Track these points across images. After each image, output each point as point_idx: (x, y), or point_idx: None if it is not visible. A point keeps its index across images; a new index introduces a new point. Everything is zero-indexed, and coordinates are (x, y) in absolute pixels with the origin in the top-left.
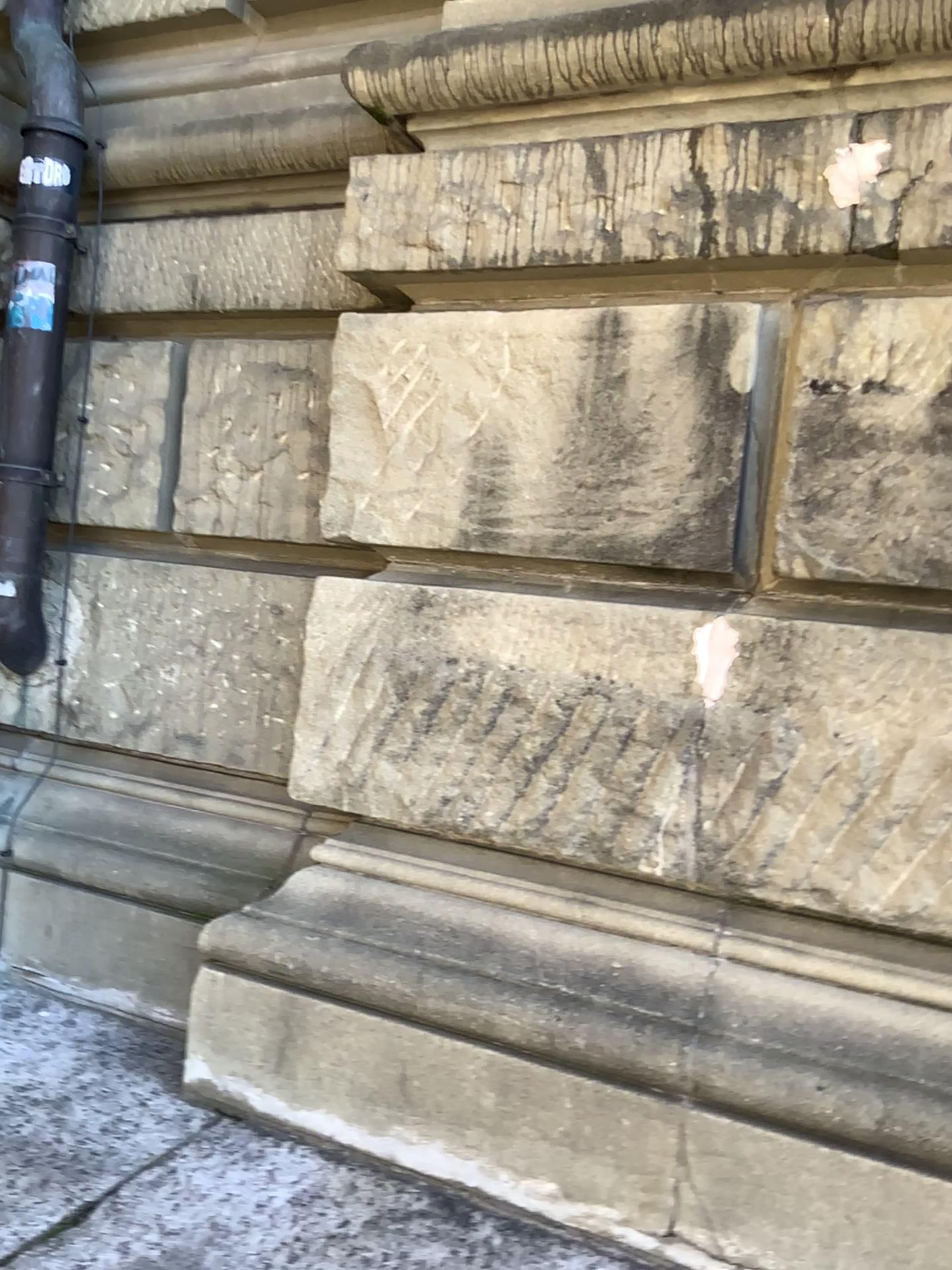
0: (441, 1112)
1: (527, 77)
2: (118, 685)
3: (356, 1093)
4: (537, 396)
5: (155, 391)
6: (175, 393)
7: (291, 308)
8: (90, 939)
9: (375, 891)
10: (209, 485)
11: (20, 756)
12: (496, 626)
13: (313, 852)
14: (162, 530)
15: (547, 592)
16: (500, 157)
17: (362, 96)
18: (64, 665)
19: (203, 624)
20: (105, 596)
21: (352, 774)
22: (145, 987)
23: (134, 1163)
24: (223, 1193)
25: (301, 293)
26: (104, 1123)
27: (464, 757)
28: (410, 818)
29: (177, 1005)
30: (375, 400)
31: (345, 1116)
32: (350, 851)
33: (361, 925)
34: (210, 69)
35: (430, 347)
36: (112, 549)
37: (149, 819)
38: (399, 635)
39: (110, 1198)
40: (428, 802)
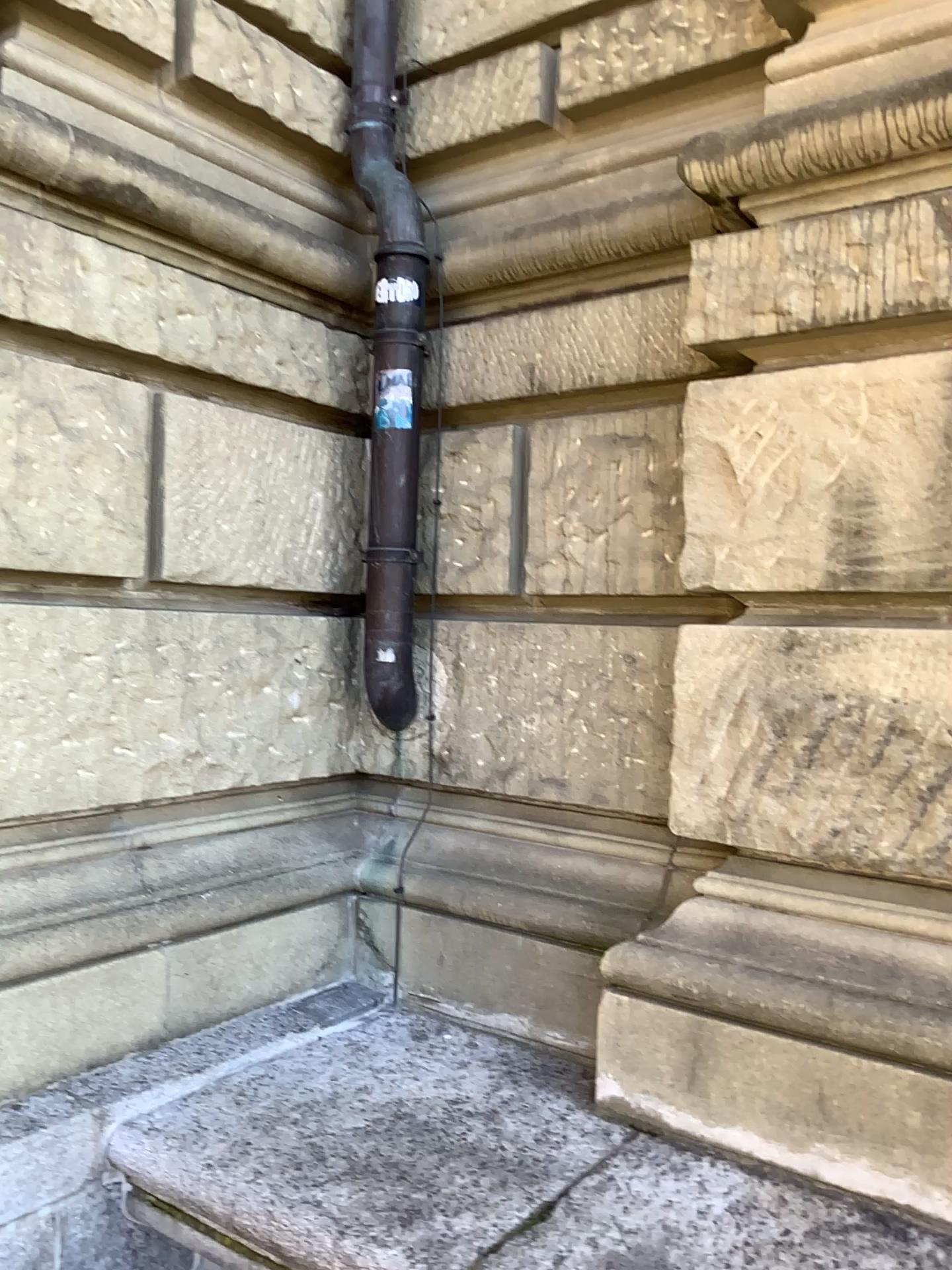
0: (865, 1130)
1: (865, 146)
2: (483, 736)
3: (771, 1112)
4: (900, 440)
5: (500, 469)
6: (519, 469)
7: (625, 381)
8: (481, 969)
9: (766, 919)
10: (559, 549)
11: (393, 805)
12: (874, 661)
13: (697, 884)
14: (516, 593)
15: (920, 626)
16: (840, 222)
17: (698, 185)
18: (433, 721)
19: (562, 676)
20: (468, 657)
21: (736, 809)
22: (537, 1013)
23: (579, 1168)
24: (668, 1199)
25: (636, 367)
26: (539, 1133)
27: (852, 788)
28: (798, 848)
29: (569, 1030)
30: (730, 459)
31: (763, 1133)
32: (734, 882)
33: (759, 951)
34: (528, 176)
35: (783, 405)
36: (472, 614)
37: (523, 858)
38: (774, 676)
39: (568, 1199)
40: (816, 832)
